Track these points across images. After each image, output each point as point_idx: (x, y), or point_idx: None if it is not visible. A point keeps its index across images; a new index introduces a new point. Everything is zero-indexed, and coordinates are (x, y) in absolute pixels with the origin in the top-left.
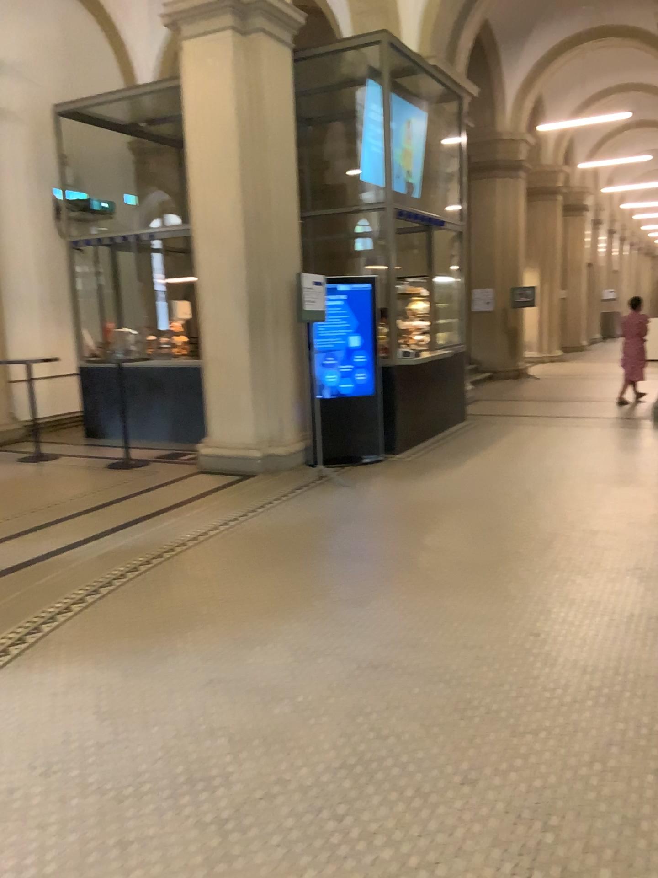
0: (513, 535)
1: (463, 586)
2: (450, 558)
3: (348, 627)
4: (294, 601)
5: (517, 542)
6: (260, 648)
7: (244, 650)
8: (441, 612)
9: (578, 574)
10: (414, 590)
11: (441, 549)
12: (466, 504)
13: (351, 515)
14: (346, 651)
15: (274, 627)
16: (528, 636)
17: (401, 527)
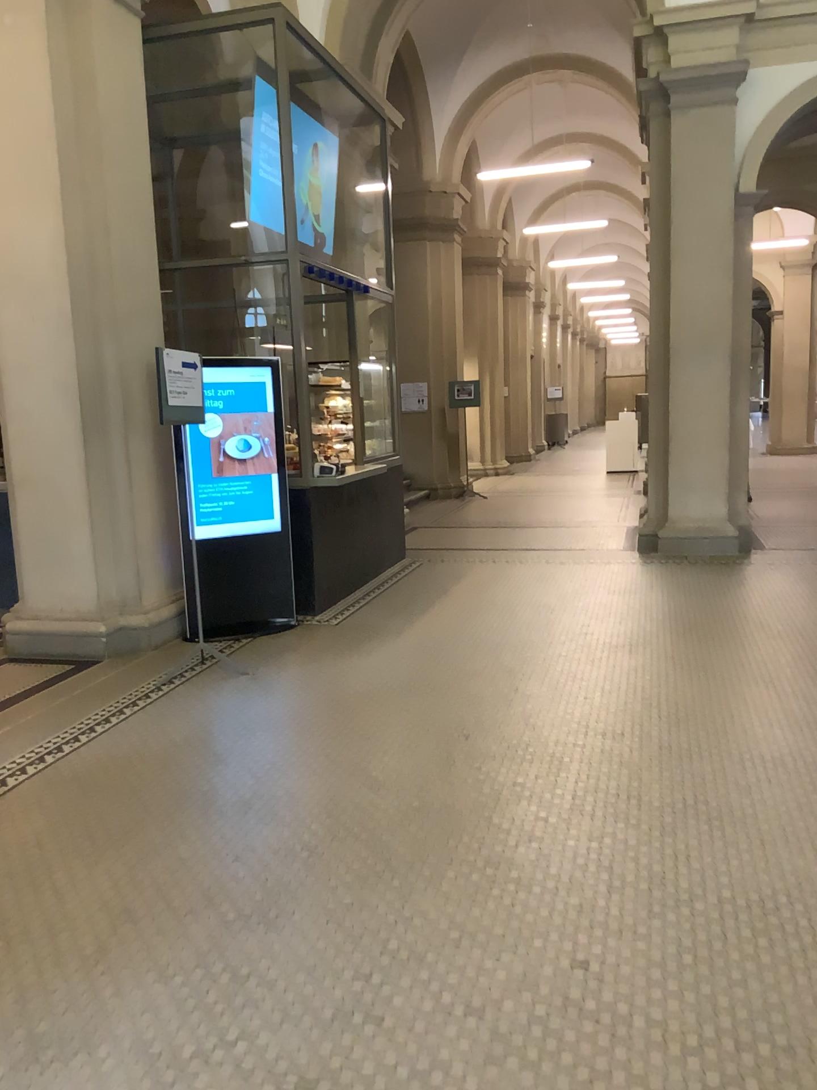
0: (506, 752)
1: (446, 863)
2: (417, 802)
3: (256, 979)
4: (156, 924)
5: (514, 765)
6: (85, 1060)
7: (51, 1068)
8: (416, 924)
9: (620, 822)
10: (366, 879)
11: (400, 787)
12: (428, 699)
13: (252, 730)
14: (255, 1043)
15: (115, 995)
16: (572, 967)
17: (332, 747)
